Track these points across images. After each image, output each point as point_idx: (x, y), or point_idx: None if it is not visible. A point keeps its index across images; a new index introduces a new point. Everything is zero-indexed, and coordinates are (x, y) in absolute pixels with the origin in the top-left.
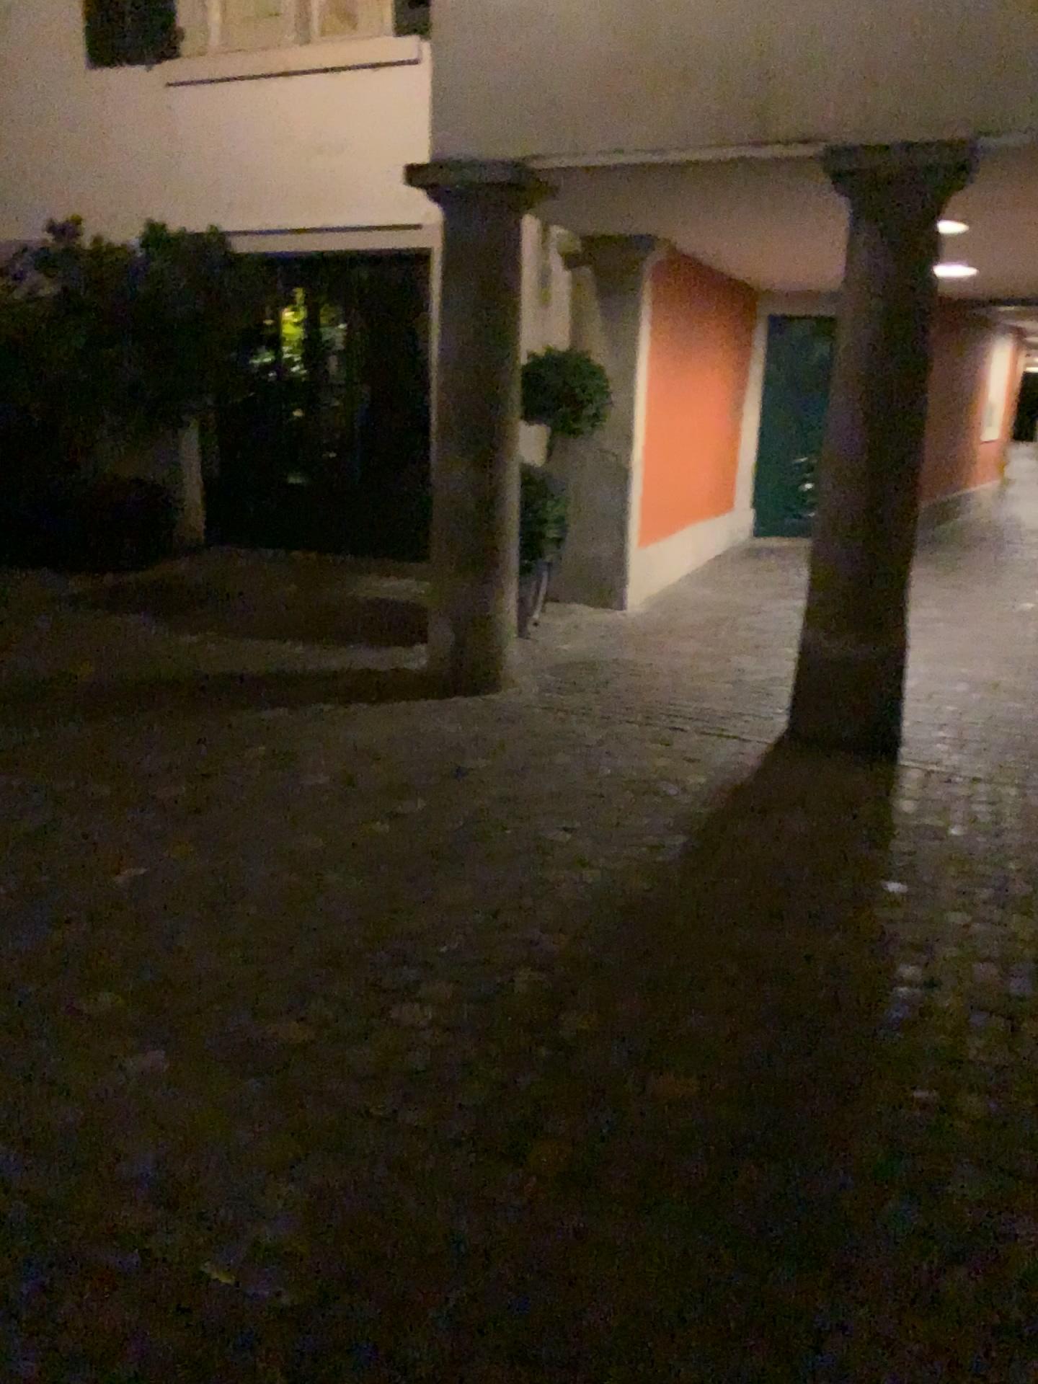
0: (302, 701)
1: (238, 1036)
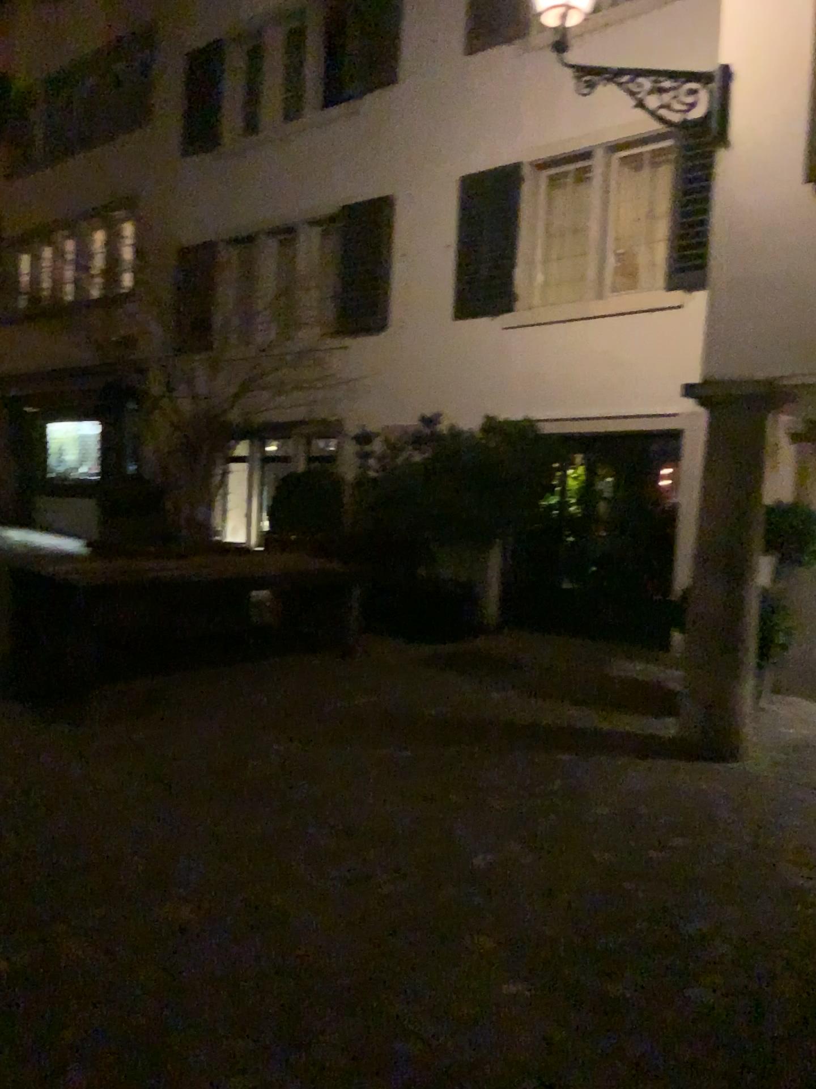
0: (585, 753)
1: (577, 984)
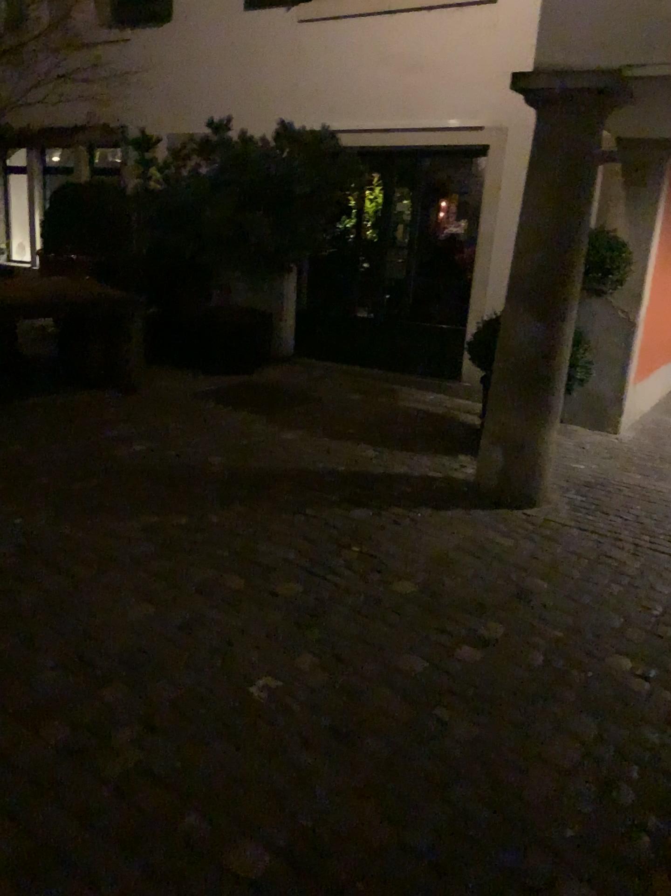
0: (386, 506)
1: None
